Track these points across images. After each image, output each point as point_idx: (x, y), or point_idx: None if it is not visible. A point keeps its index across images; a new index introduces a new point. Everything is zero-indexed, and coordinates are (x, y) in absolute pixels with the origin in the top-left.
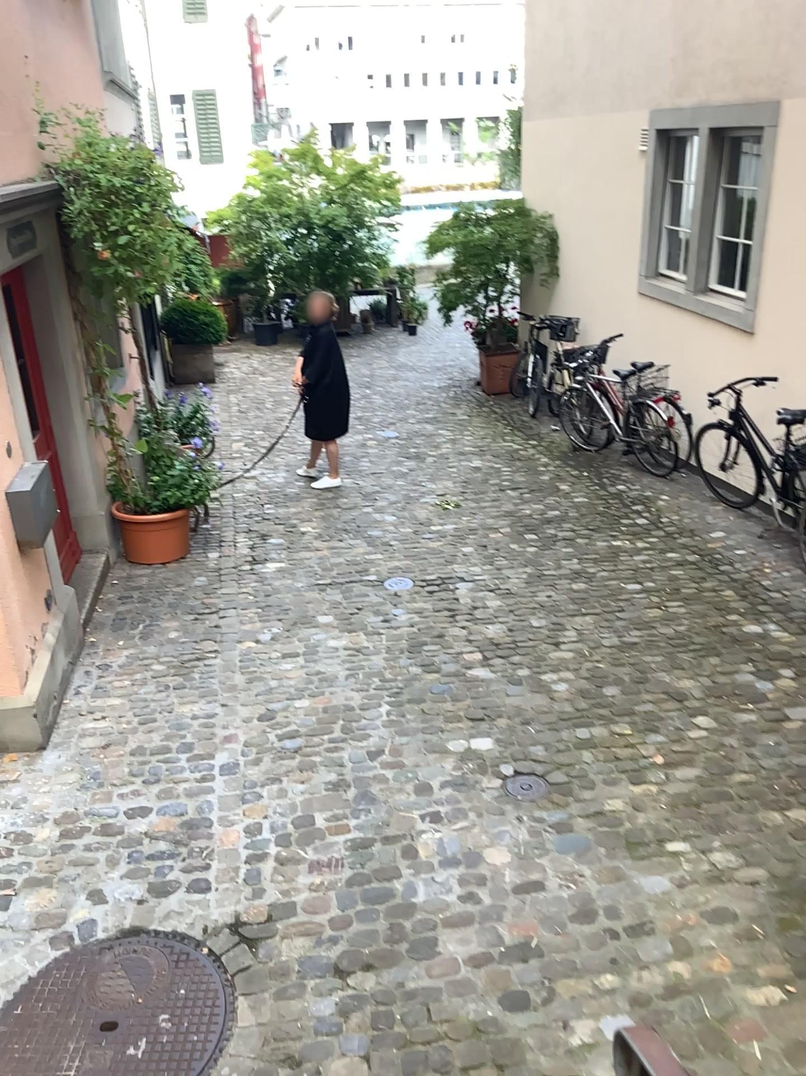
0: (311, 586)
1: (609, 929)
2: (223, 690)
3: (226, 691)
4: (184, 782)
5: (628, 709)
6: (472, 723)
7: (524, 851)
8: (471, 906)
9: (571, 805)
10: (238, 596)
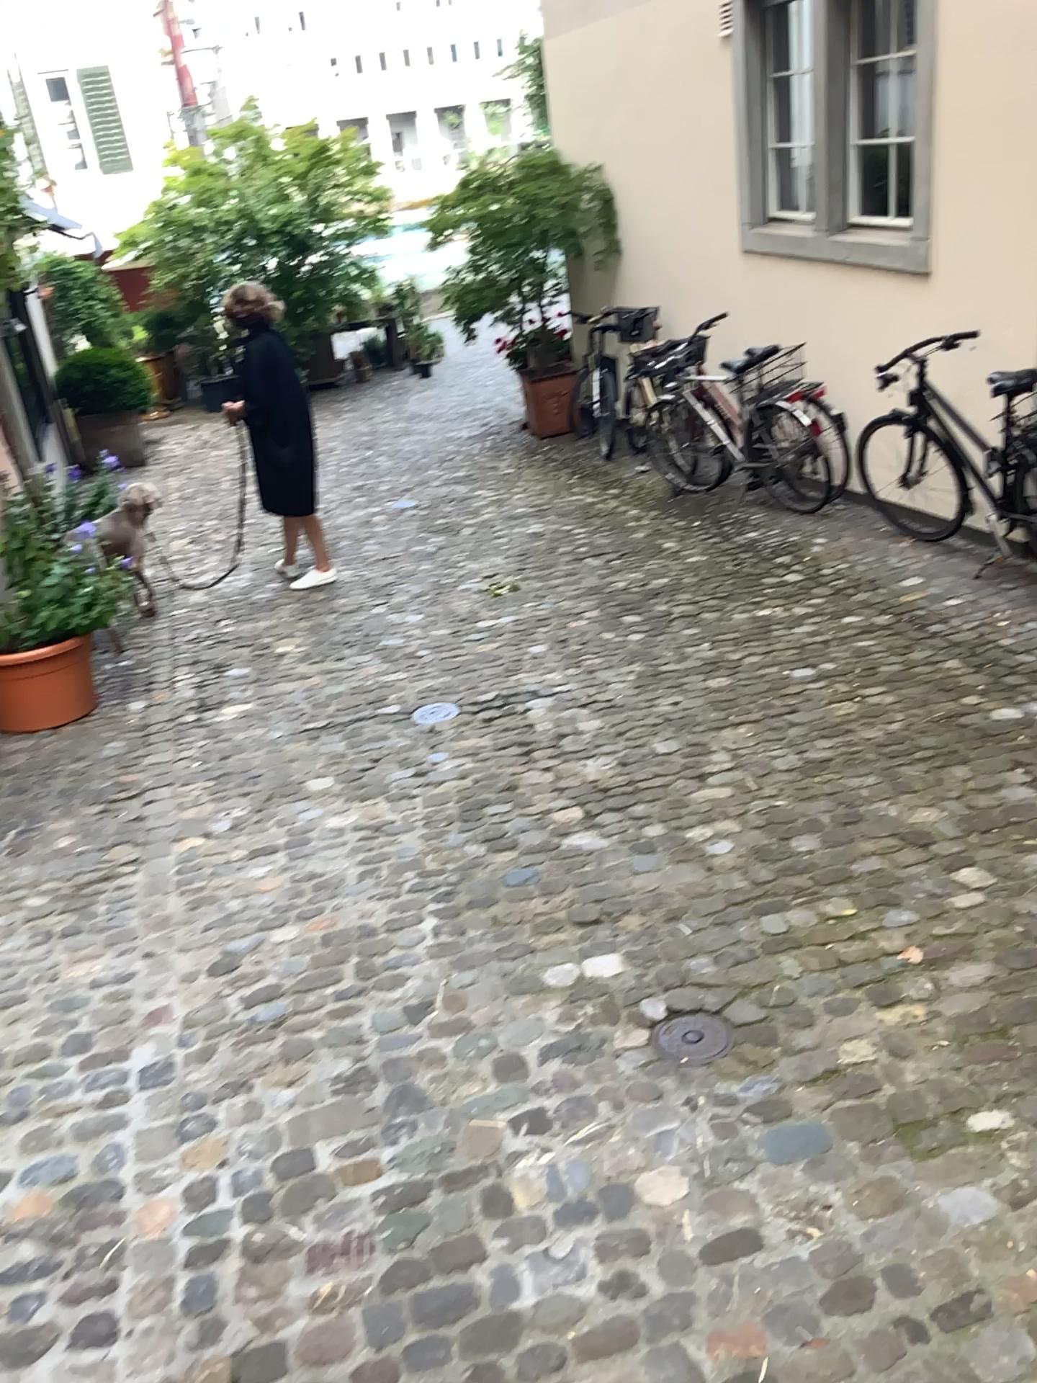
0: (293, 734)
1: (906, 1321)
2: (146, 928)
3: (152, 929)
4: (70, 1116)
5: (839, 869)
6: (582, 930)
7: (711, 1169)
8: (628, 1307)
9: (781, 1062)
10: (176, 763)
